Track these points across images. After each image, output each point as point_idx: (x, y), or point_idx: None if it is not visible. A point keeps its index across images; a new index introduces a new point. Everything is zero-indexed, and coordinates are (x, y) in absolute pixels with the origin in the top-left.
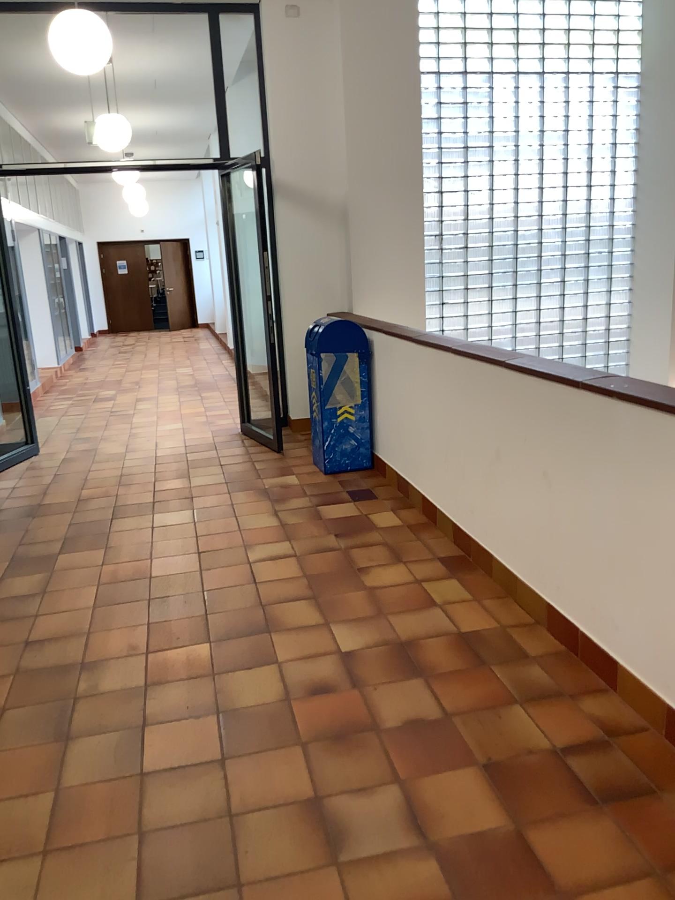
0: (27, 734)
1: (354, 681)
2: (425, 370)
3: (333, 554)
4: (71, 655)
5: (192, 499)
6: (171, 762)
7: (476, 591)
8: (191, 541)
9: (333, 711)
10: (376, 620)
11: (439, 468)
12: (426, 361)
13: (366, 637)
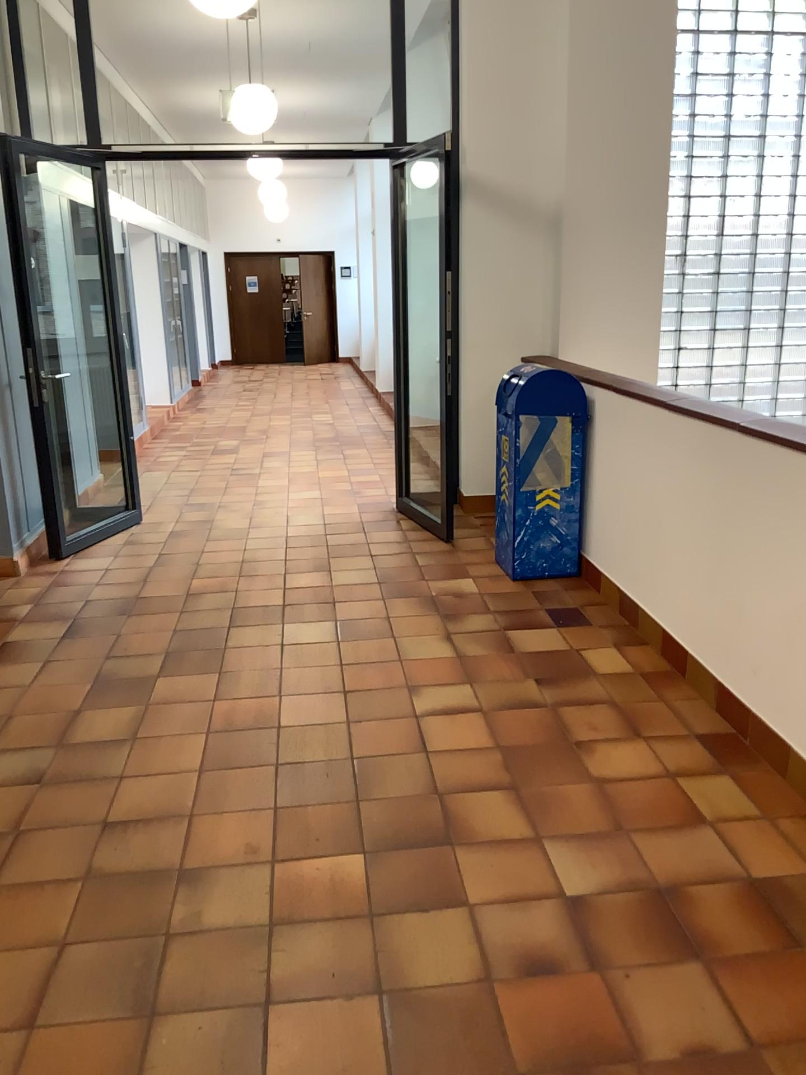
0: (92, 1000)
1: (593, 957)
2: (684, 452)
3: (538, 714)
4: (165, 855)
5: (336, 606)
6: None
7: (763, 801)
8: (336, 675)
9: (564, 1016)
10: (616, 840)
11: (696, 596)
12: (686, 439)
13: (604, 871)
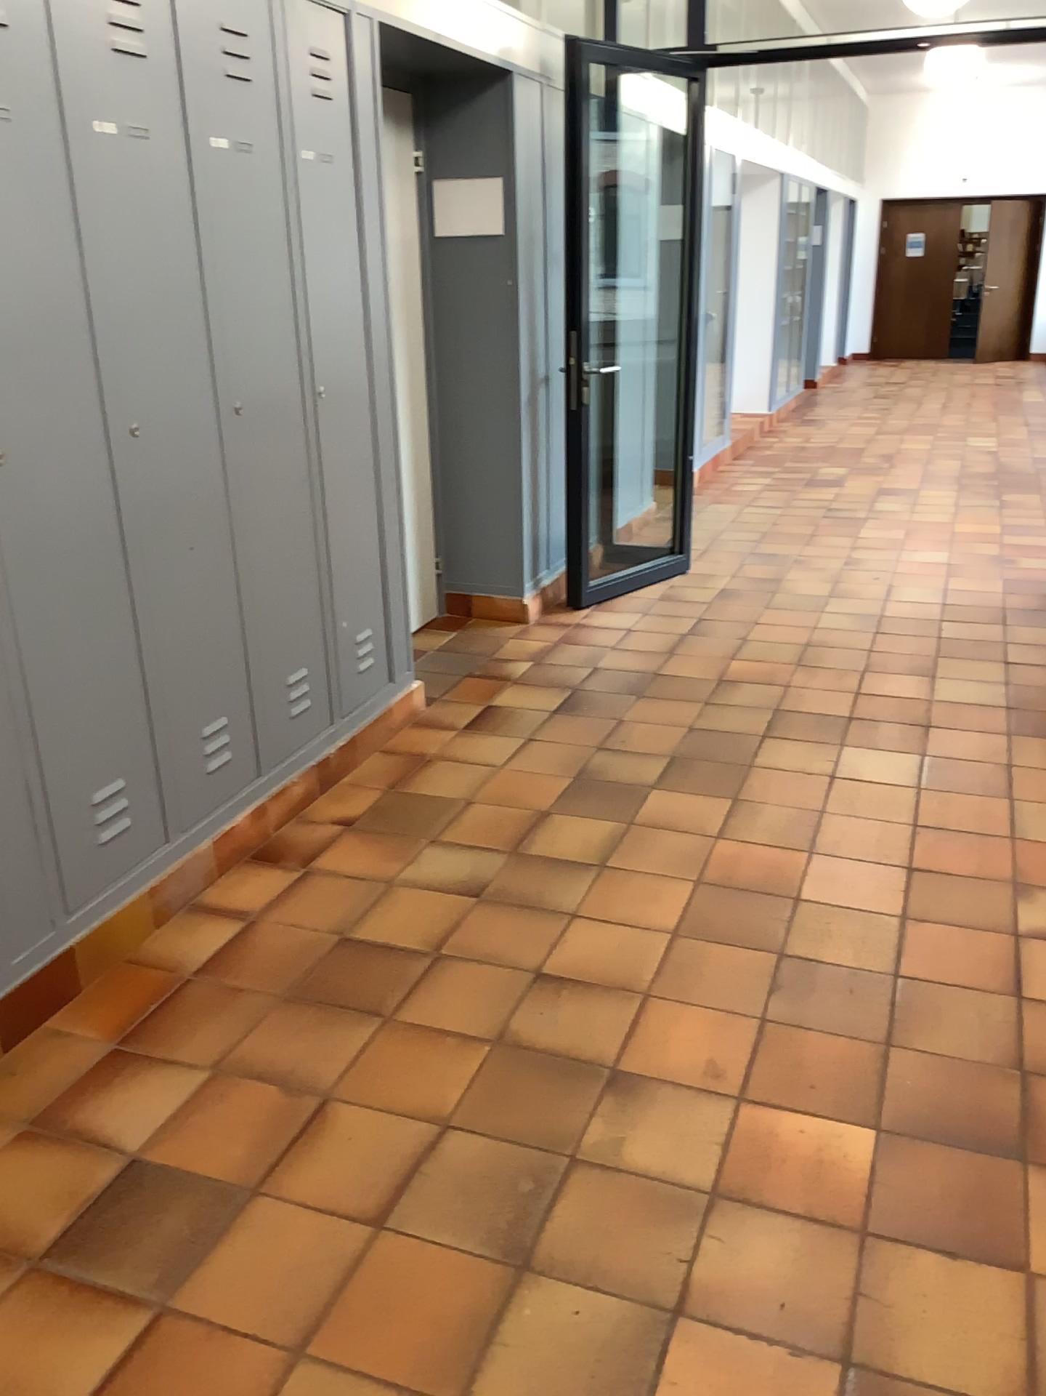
0: (456, 1218)
1: None
2: None
3: None
4: (597, 1044)
5: (928, 732)
6: None
7: None
8: (902, 840)
9: None
10: None
11: None
12: None
13: None
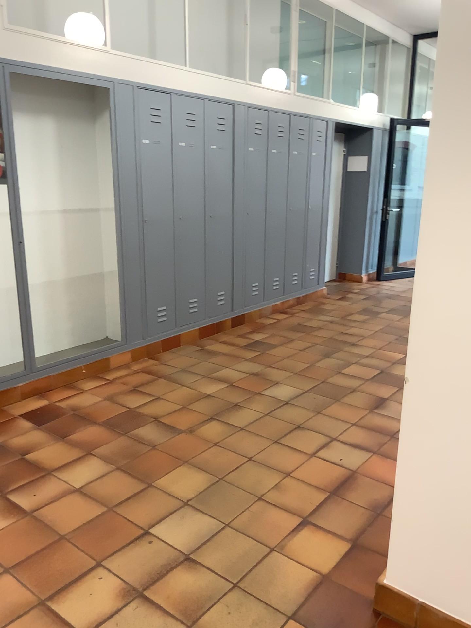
0: (317, 350)
1: None
2: None
3: None
4: (351, 339)
5: None
6: (350, 373)
7: None
8: None
9: None
10: None
11: None
12: None
13: None
